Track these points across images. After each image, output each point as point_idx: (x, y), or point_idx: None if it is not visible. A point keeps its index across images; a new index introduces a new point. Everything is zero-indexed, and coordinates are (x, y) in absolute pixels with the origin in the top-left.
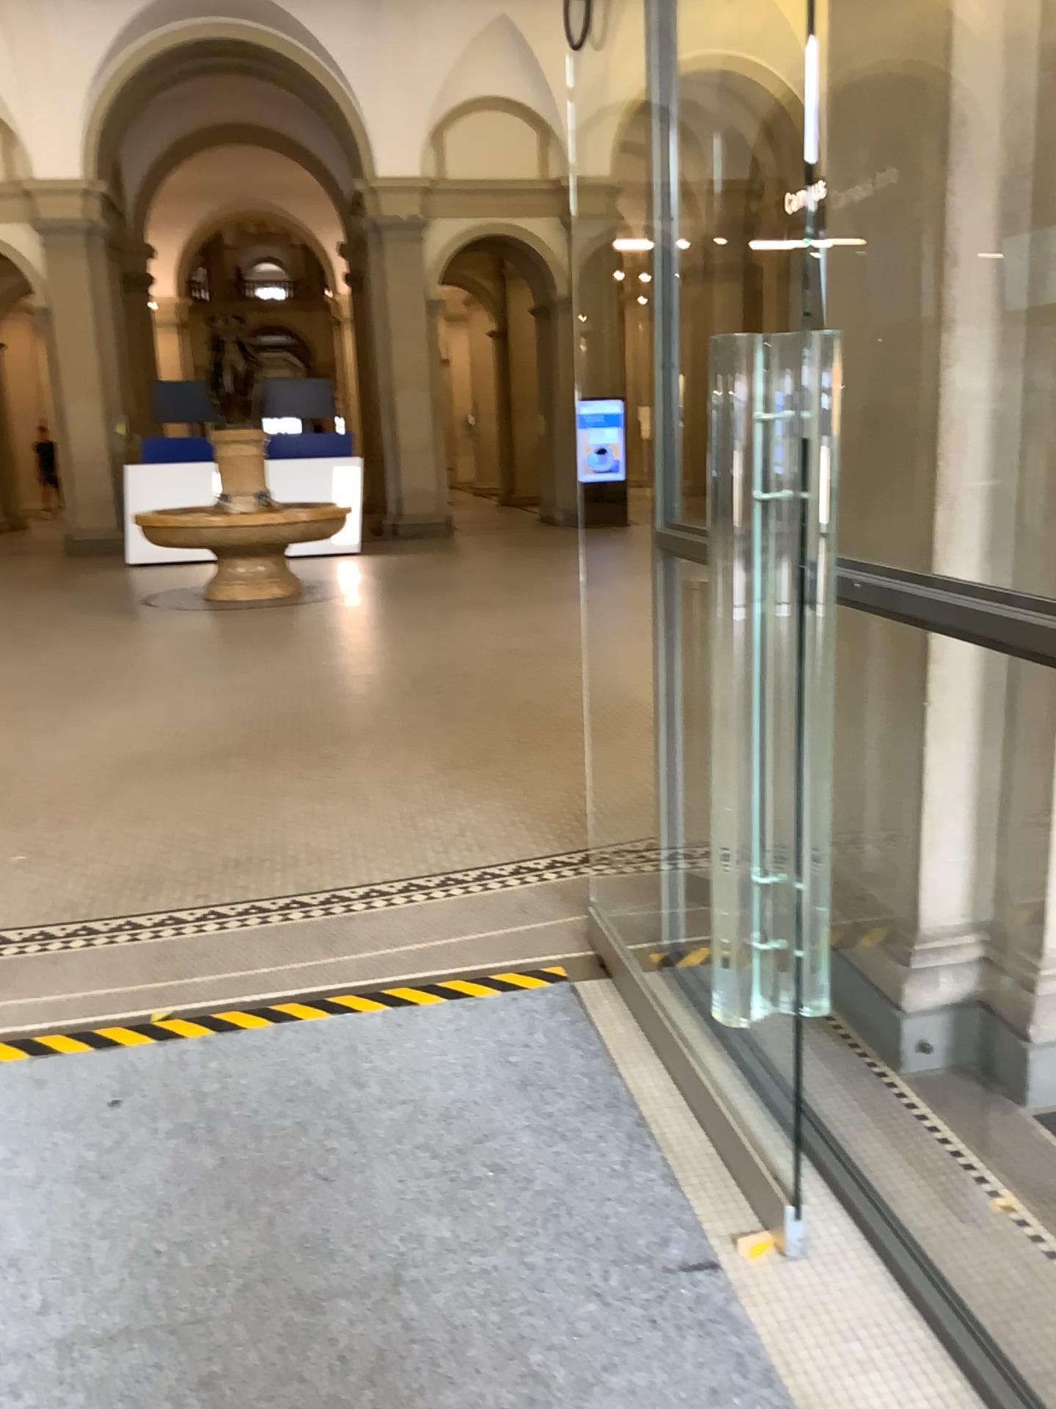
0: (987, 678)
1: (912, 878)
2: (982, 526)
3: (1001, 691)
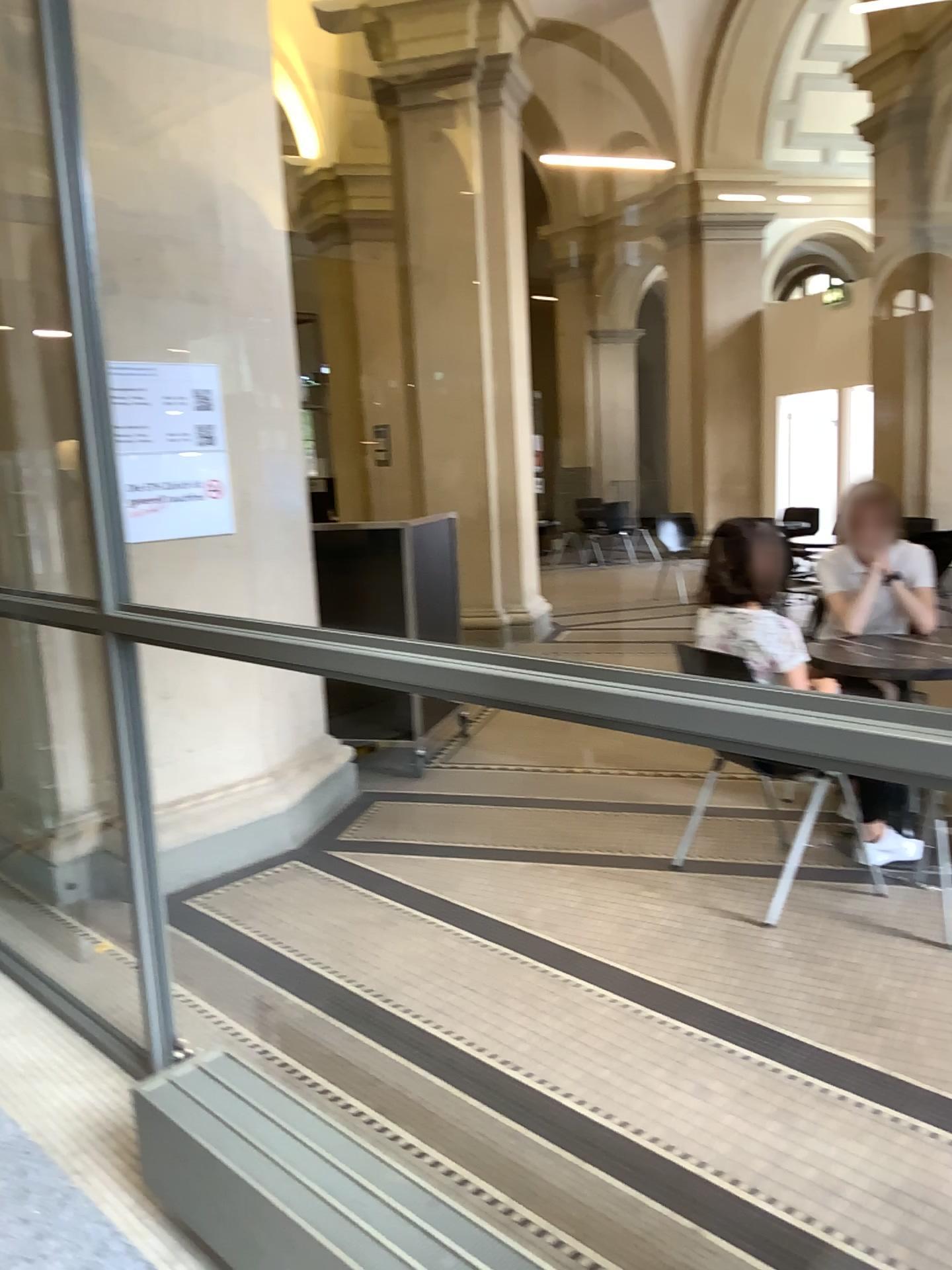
0: (80, 654)
1: (57, 791)
2: (58, 562)
3: (89, 661)
